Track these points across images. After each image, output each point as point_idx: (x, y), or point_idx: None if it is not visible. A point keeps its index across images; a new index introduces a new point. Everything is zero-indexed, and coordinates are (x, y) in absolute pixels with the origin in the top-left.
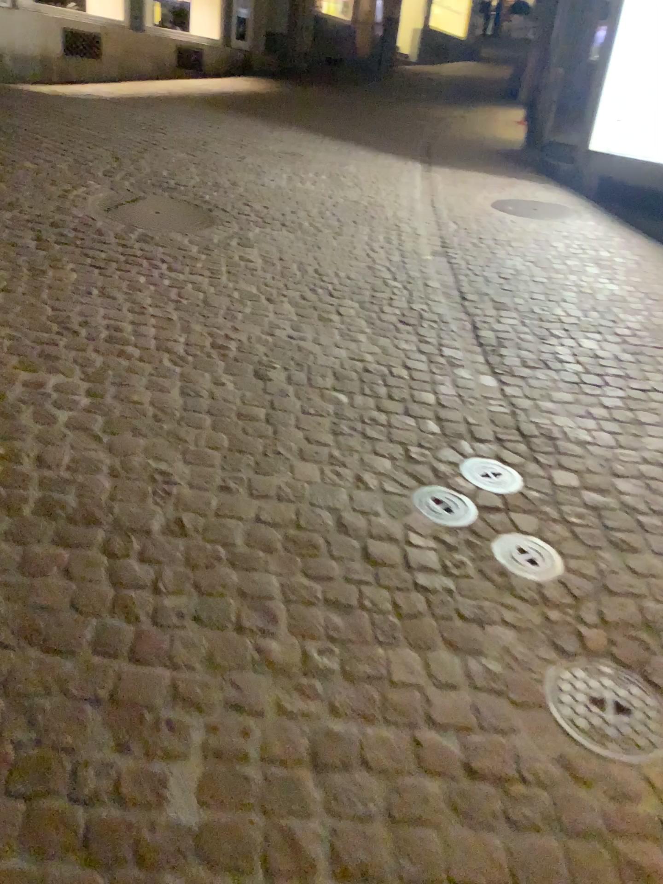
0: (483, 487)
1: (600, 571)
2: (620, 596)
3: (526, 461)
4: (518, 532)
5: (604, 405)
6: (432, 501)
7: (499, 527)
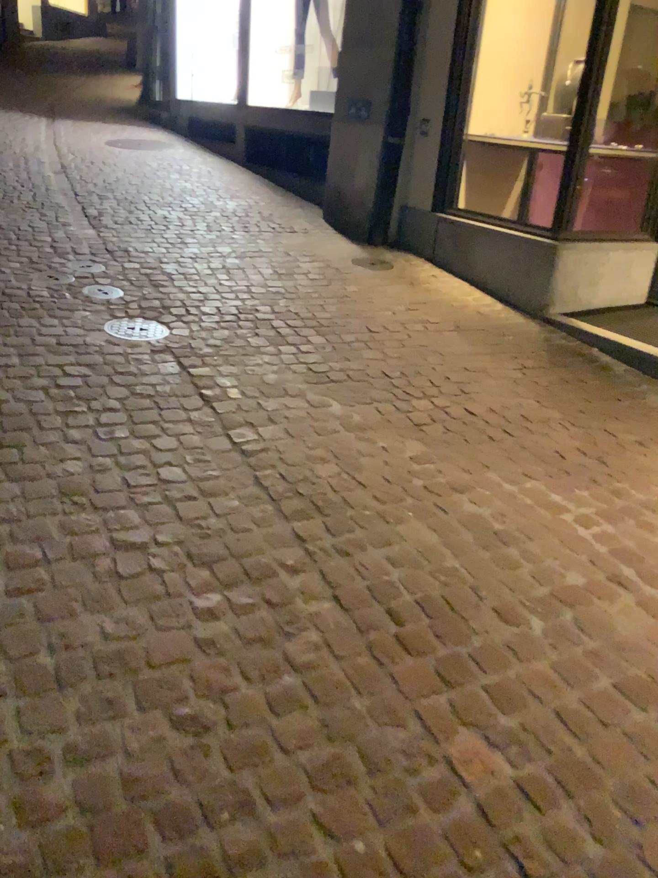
0: (78, 269)
1: (142, 292)
2: (151, 299)
3: (107, 259)
4: (97, 282)
5: (162, 236)
6: (45, 274)
7: (86, 281)
